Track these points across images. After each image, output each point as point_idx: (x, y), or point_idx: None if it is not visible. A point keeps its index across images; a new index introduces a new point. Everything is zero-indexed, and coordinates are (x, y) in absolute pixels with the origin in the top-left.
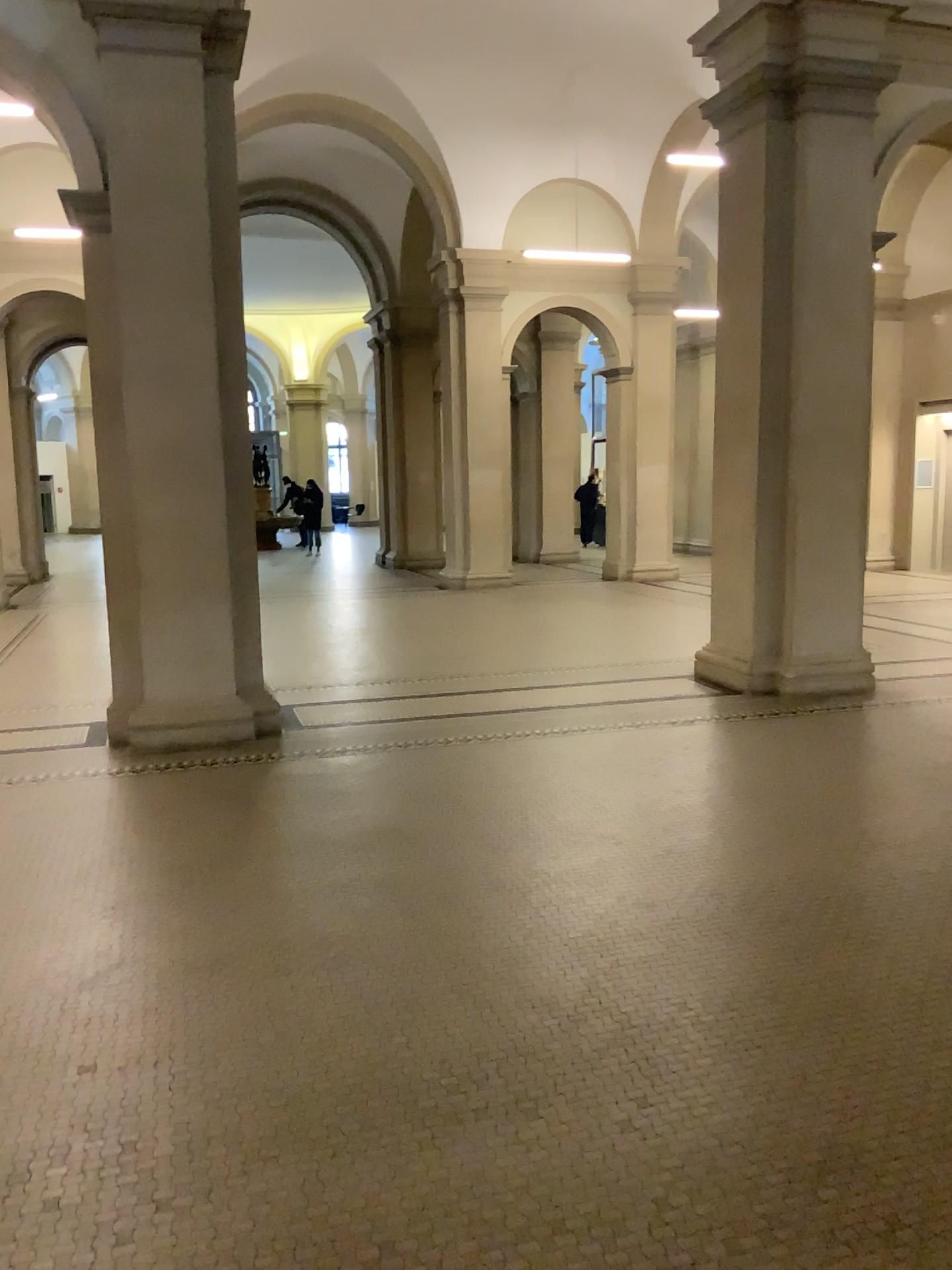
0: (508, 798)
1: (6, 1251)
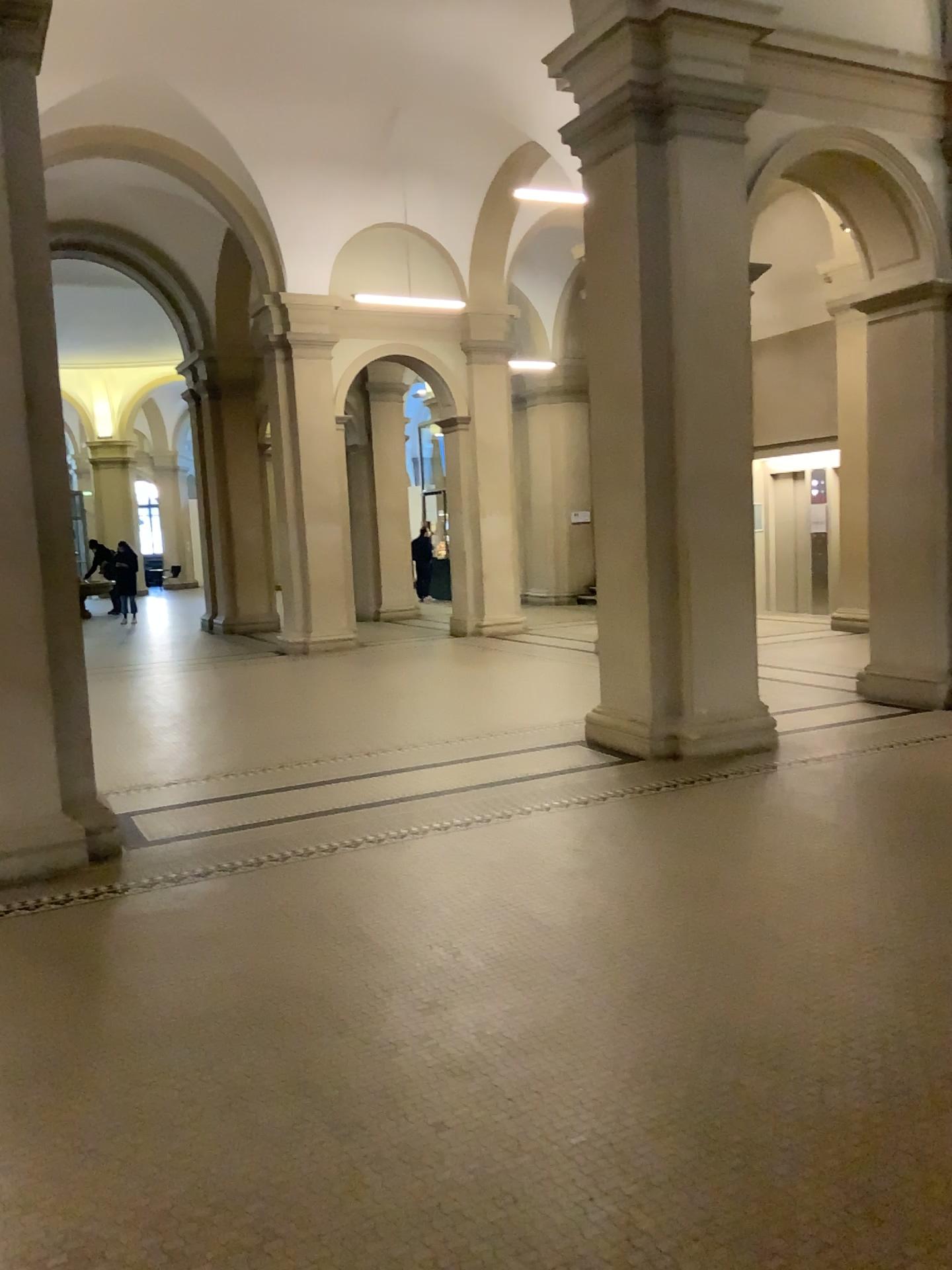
0: (425, 916)
1: None
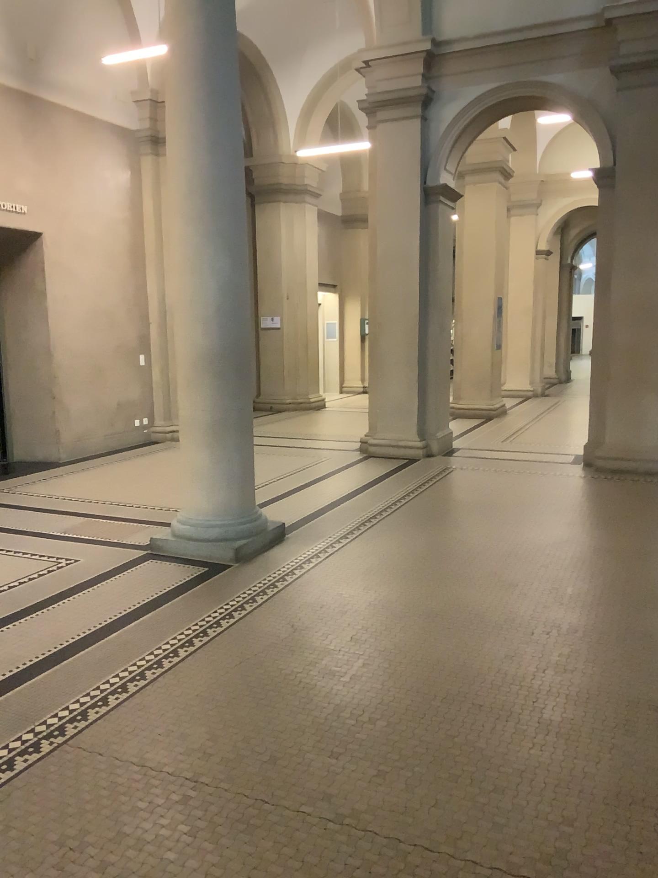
0: None
1: (510, 596)
